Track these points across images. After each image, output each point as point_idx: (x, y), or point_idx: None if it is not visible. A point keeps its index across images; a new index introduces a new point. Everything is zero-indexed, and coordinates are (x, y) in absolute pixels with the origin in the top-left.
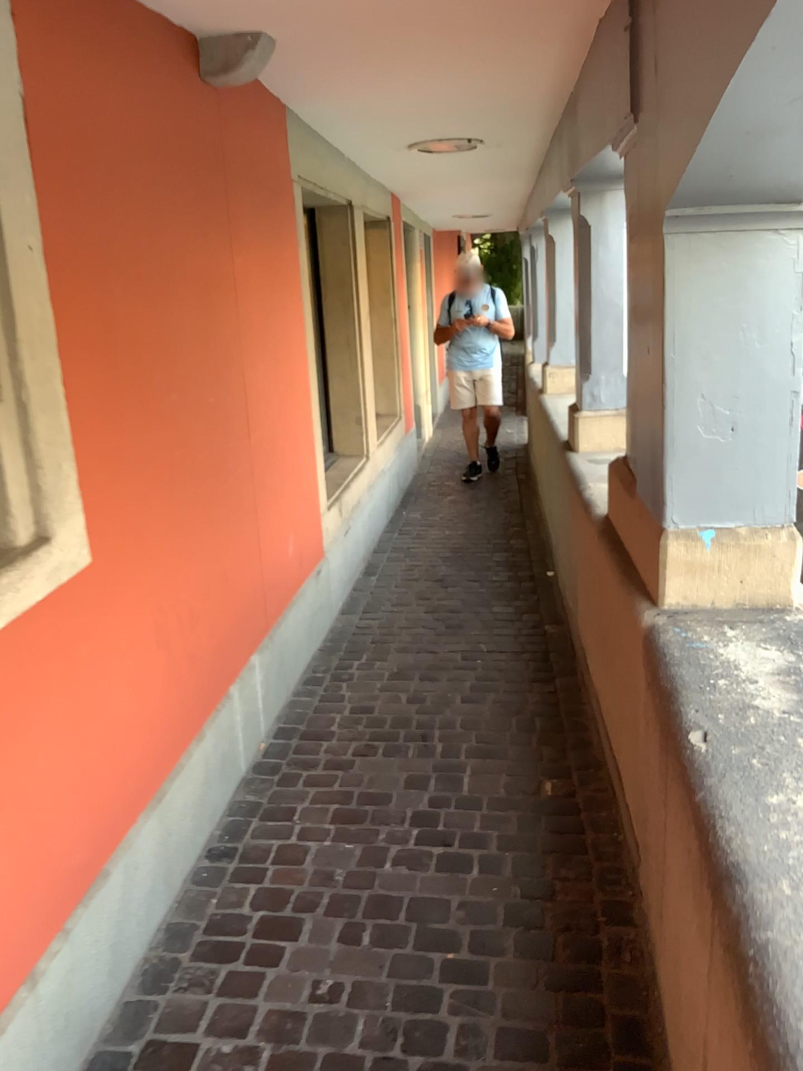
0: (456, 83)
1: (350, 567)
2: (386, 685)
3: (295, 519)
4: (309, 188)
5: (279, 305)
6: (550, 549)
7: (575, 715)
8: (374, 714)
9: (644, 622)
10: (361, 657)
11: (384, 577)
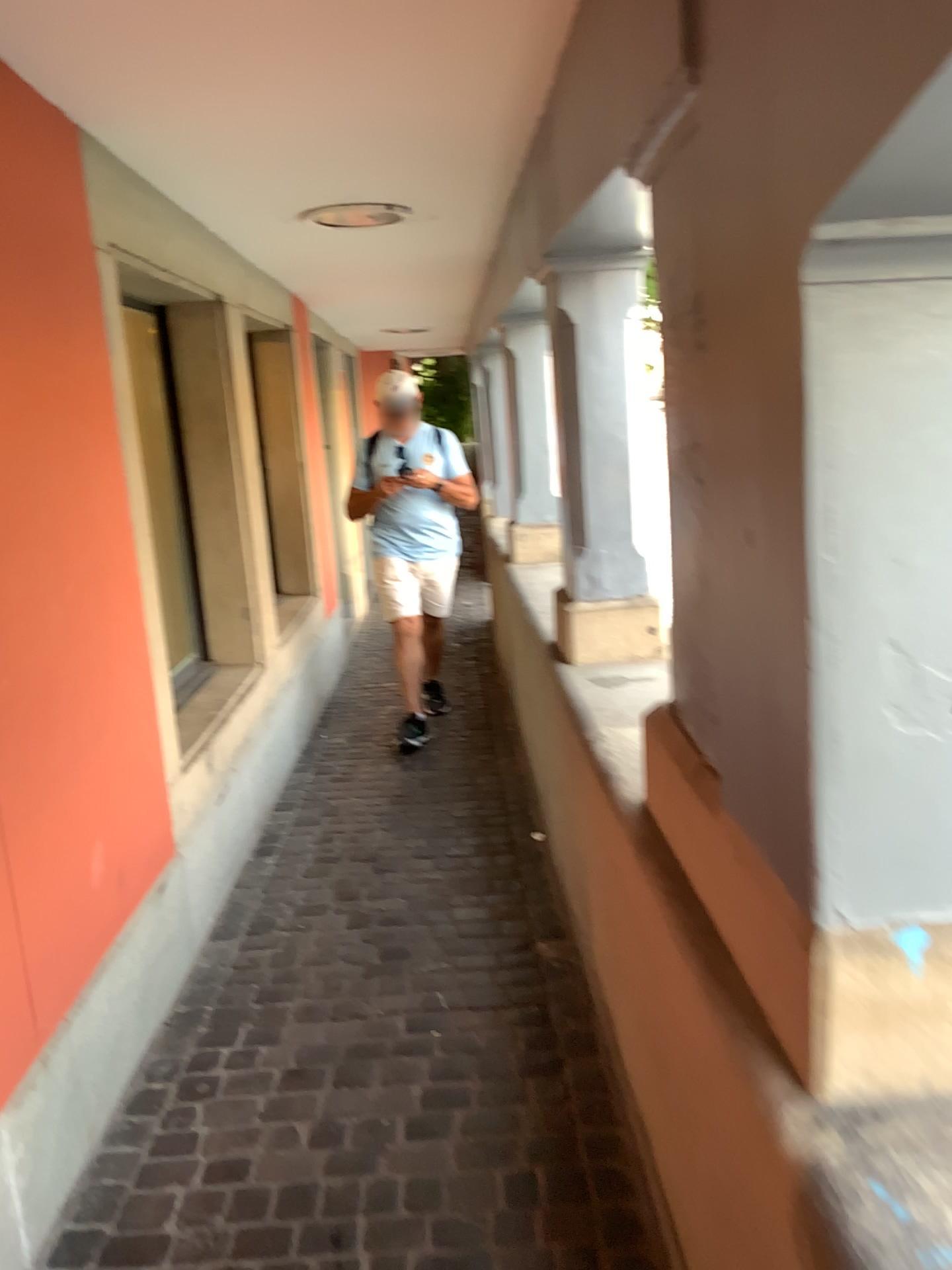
0: (357, 93)
1: (228, 856)
2: (276, 1099)
3: (111, 812)
4: (133, 267)
5: (59, 453)
6: (534, 797)
7: (607, 1156)
8: (249, 1177)
9: (786, 1136)
10: (236, 1036)
11: (286, 859)
